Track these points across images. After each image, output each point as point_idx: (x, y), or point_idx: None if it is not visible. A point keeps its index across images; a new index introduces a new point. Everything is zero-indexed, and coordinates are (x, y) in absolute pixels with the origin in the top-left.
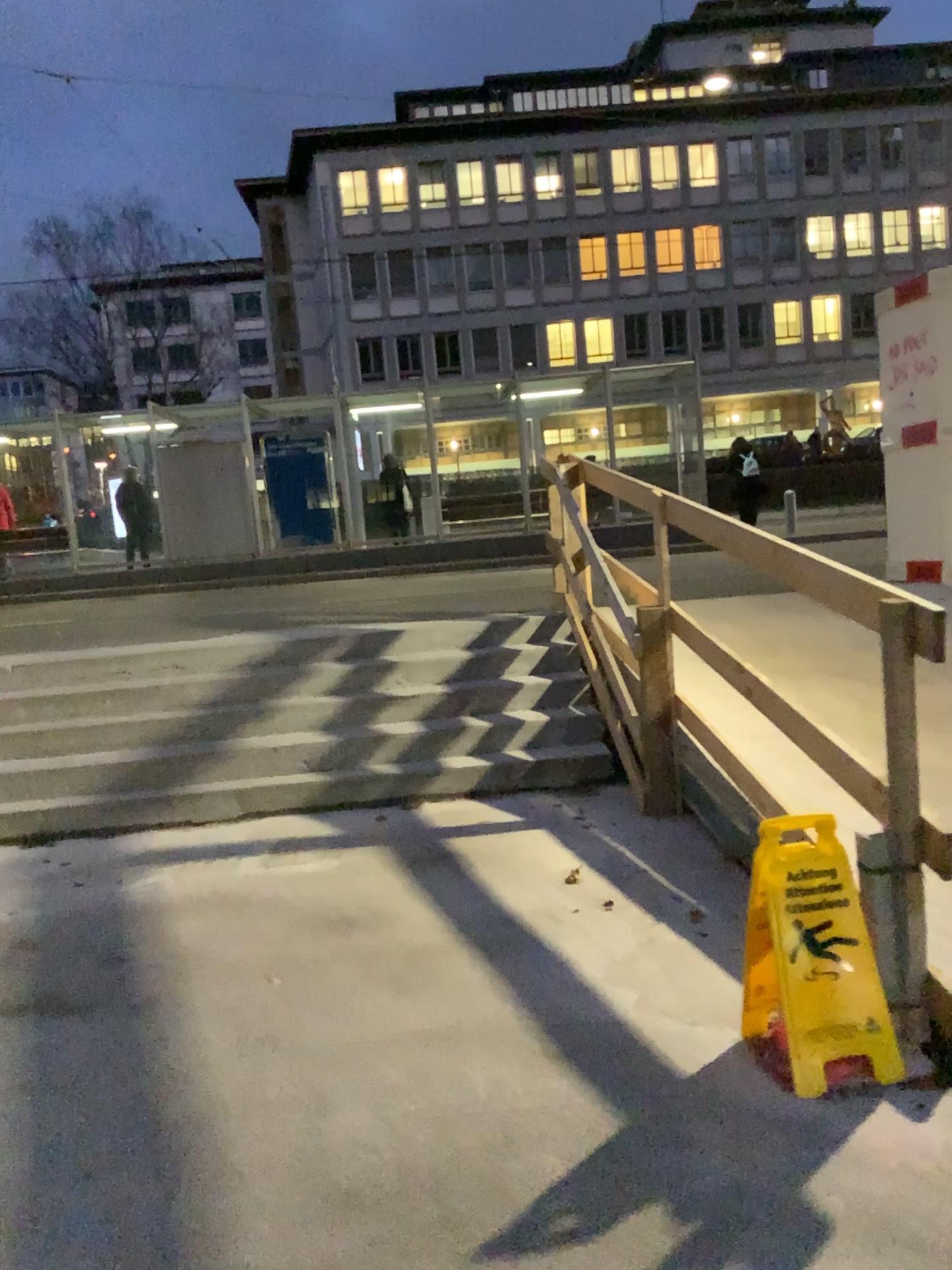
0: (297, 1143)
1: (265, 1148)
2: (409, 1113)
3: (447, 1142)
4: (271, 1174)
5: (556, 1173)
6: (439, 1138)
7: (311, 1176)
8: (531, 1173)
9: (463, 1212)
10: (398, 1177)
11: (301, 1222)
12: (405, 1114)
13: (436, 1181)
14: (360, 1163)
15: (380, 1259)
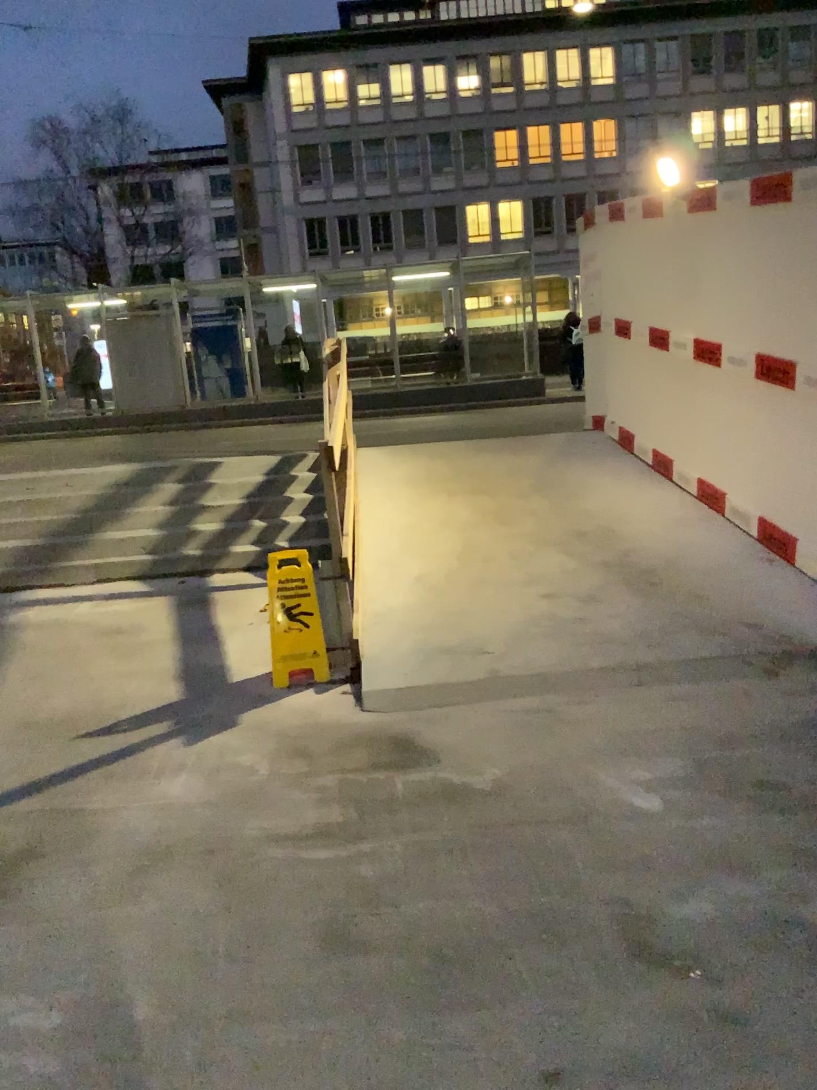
0: (24, 703)
1: (8, 704)
2: (84, 693)
3: (92, 700)
4: (5, 712)
5: (131, 708)
6: (90, 699)
7: (22, 711)
8: (120, 708)
9: (79, 719)
10: (60, 711)
11: (7, 724)
12: (82, 693)
13: (75, 711)
14: (48, 707)
15: (33, 733)
